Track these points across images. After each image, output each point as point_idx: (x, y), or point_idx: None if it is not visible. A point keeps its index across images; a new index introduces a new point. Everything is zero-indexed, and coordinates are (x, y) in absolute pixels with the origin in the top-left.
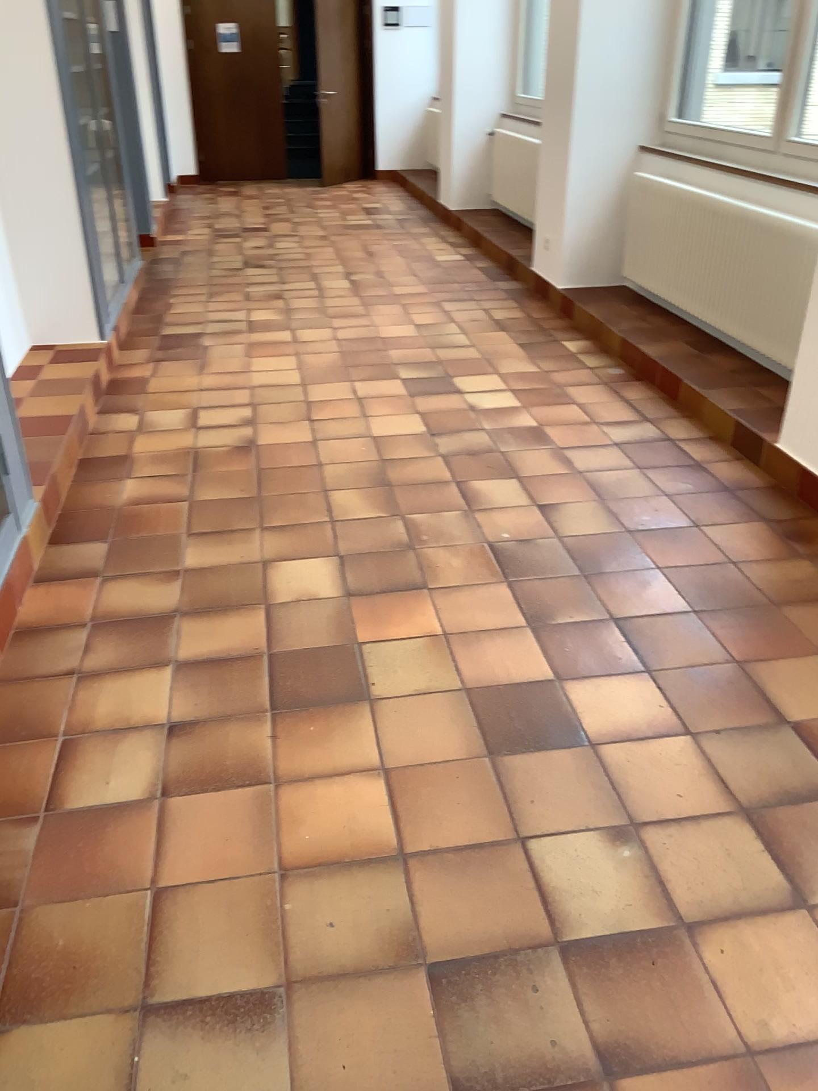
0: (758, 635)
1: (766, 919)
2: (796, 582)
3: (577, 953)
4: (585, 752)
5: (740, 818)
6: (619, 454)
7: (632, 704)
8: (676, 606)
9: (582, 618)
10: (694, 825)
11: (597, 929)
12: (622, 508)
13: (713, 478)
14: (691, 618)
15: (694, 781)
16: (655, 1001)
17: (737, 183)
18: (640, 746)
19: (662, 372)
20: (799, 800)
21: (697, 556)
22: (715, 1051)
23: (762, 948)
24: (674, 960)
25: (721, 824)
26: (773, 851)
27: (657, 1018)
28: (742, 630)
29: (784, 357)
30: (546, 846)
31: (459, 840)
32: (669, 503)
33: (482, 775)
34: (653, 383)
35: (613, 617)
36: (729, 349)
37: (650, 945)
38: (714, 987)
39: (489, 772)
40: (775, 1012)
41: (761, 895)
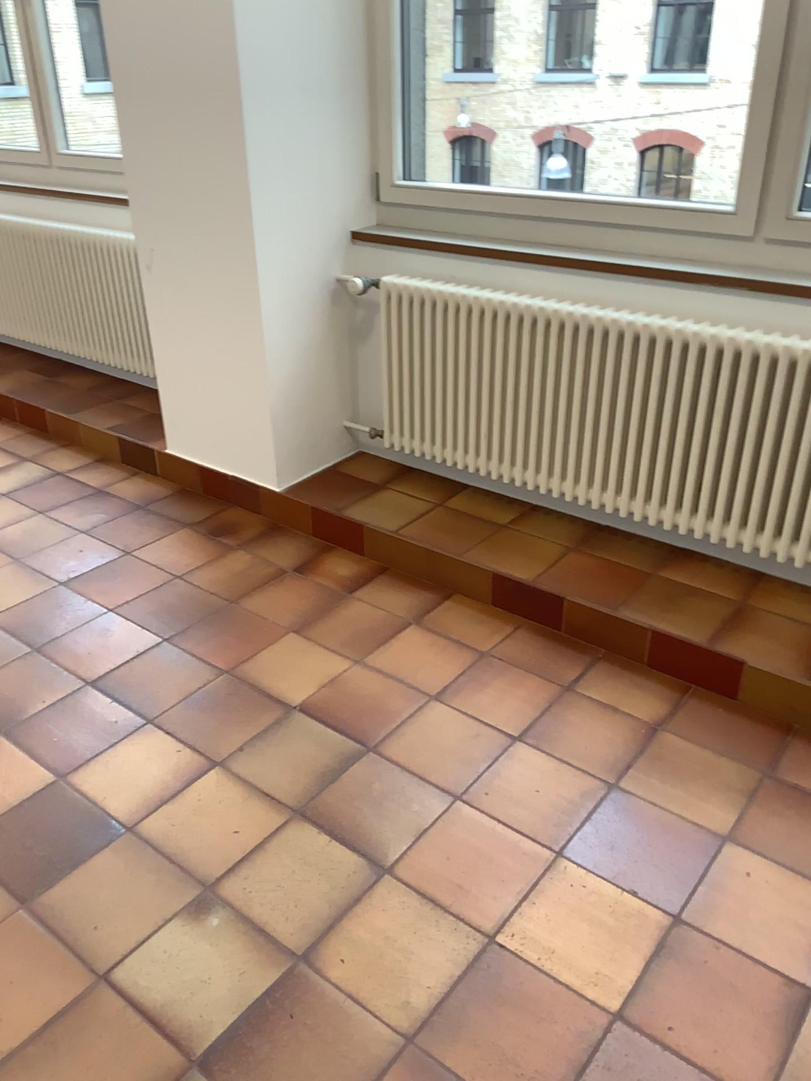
0: (232, 638)
1: (362, 904)
2: (241, 574)
3: (217, 1060)
4: (124, 841)
5: (297, 821)
6: (12, 505)
7: (148, 763)
8: (144, 642)
9: (54, 696)
10: (262, 852)
11: (223, 1020)
12: (43, 561)
13: (120, 500)
14: (164, 647)
15: (243, 809)
16: (310, 1053)
17: (25, 200)
18: (176, 802)
19: (21, 406)
20: (336, 775)
21: (141, 583)
22: (381, 1062)
23: (372, 934)
24: (308, 1000)
25: (285, 837)
26: (338, 836)
27: (320, 1069)
28: (217, 639)
29: (138, 363)
30: (132, 967)
31: (29, 1026)
32: (89, 539)
33: (21, 932)
34: (15, 419)
35: (87, 680)
36: (80, 366)
37: (279, 1001)
38: (352, 1000)
39: (28, 924)
40: (409, 986)
41: (349, 884)
